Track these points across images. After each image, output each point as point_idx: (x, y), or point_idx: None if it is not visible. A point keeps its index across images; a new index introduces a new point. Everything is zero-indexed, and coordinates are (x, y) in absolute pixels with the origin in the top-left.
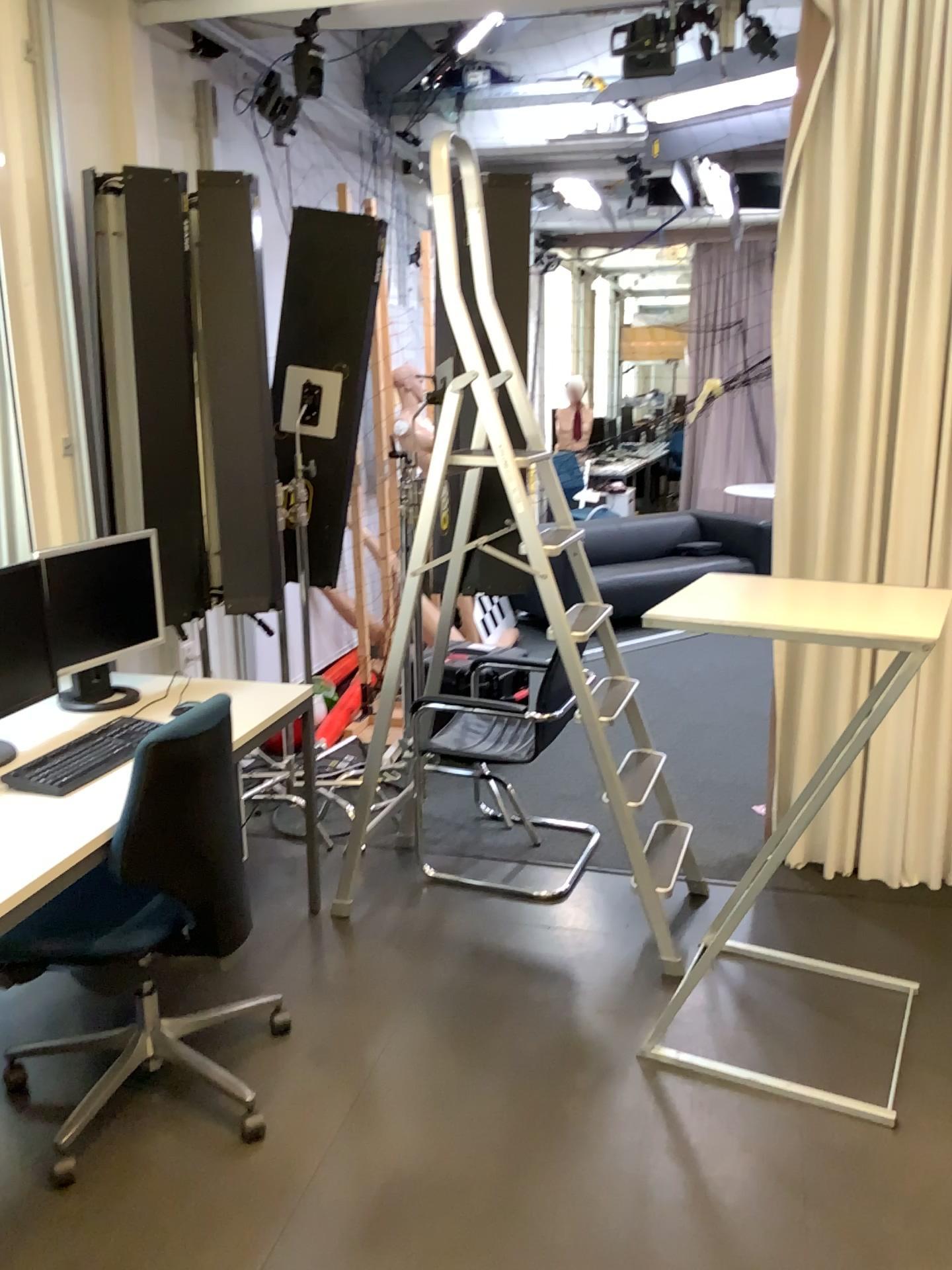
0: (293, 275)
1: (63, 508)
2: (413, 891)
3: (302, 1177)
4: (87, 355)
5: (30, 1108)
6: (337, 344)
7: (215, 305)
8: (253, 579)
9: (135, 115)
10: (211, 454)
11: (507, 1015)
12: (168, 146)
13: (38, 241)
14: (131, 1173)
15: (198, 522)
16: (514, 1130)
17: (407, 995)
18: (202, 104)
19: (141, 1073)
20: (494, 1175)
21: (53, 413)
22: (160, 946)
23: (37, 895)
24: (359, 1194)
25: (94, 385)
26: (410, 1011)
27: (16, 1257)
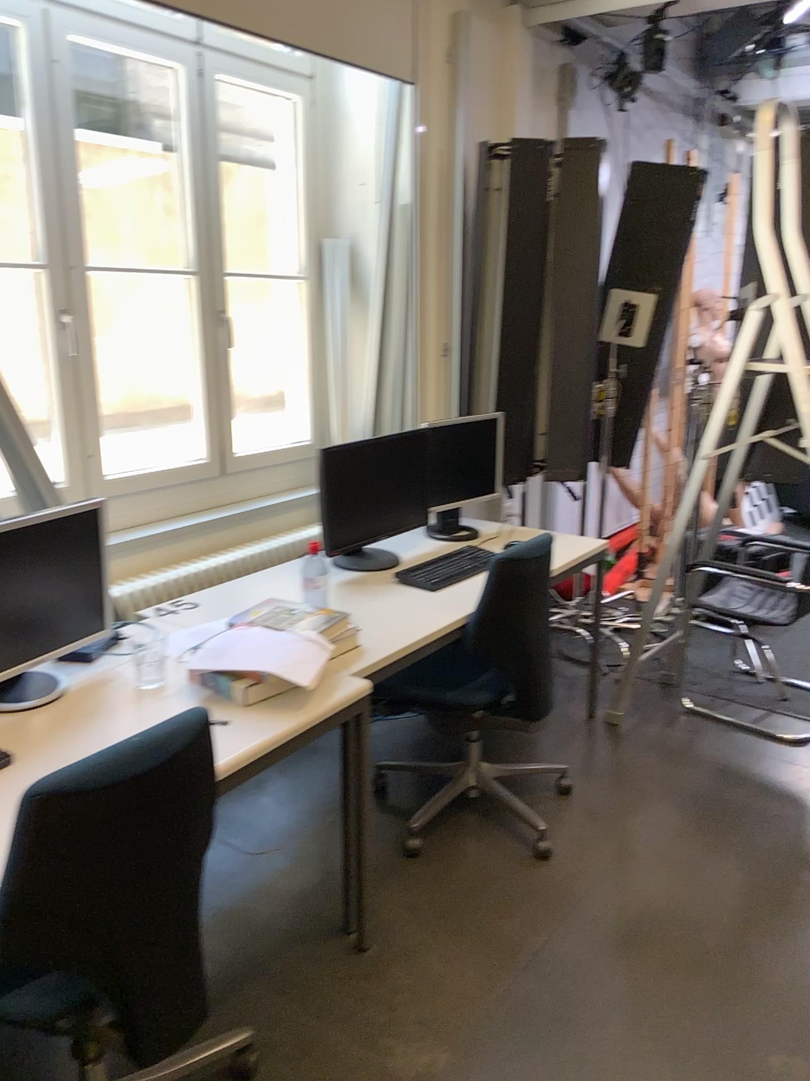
0: (624, 217)
1: (438, 392)
2: (673, 715)
3: (576, 887)
4: (465, 280)
5: (390, 802)
6: (654, 273)
7: (565, 242)
8: (571, 454)
9: (515, 97)
10: (549, 357)
11: (745, 816)
12: (536, 118)
13: (441, 196)
14: (456, 857)
15: (534, 408)
16: (744, 896)
17: (663, 786)
18: (564, 83)
19: (464, 797)
20: (725, 922)
21: (439, 322)
22: (487, 707)
23: (419, 650)
24: (618, 909)
25: (468, 303)
26: (665, 797)
27: (383, 887)
